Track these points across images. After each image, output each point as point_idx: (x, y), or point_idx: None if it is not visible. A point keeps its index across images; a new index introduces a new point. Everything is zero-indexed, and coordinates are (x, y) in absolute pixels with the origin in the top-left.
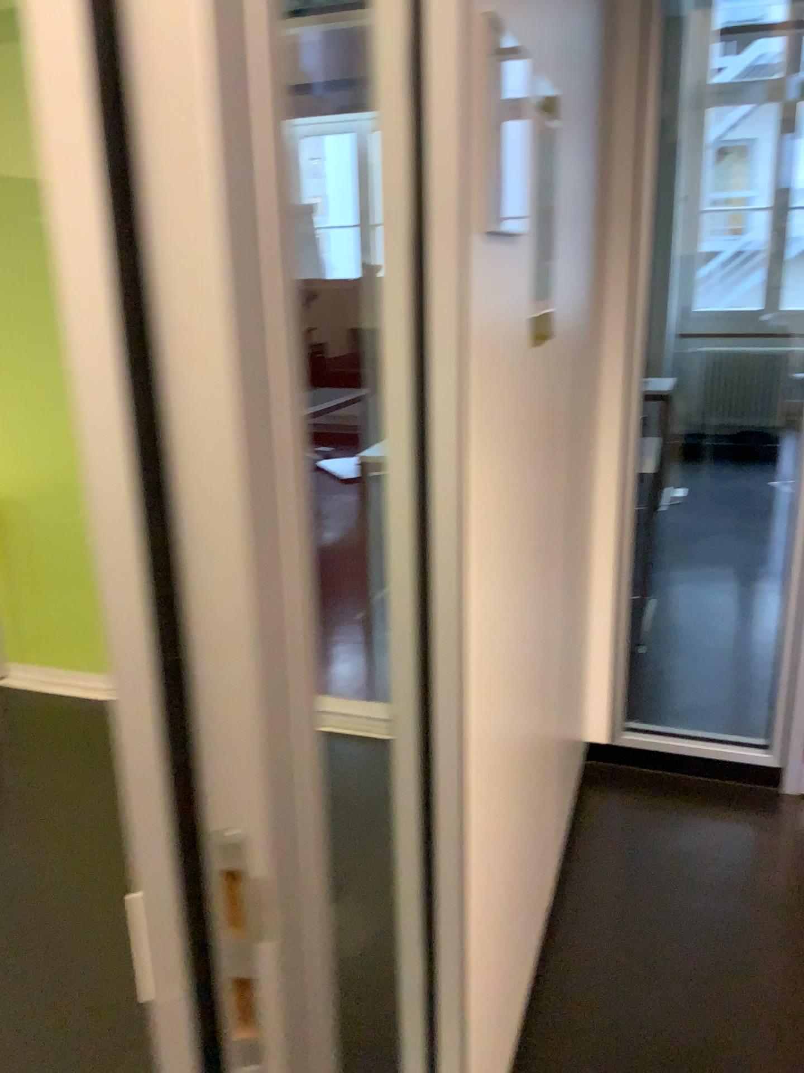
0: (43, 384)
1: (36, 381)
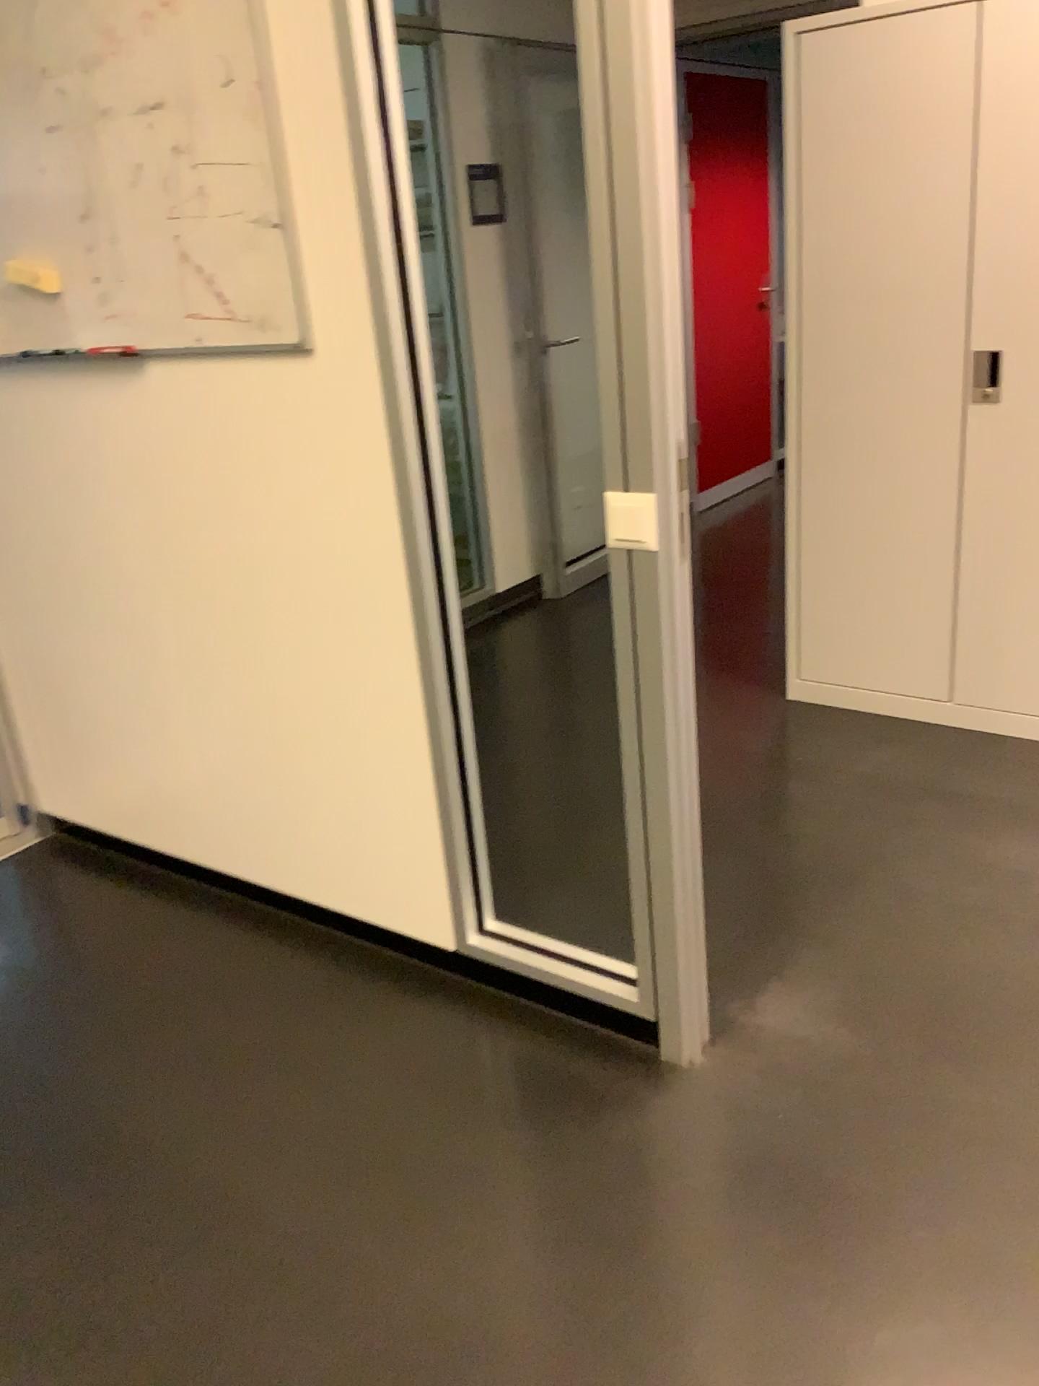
0: None
1: None
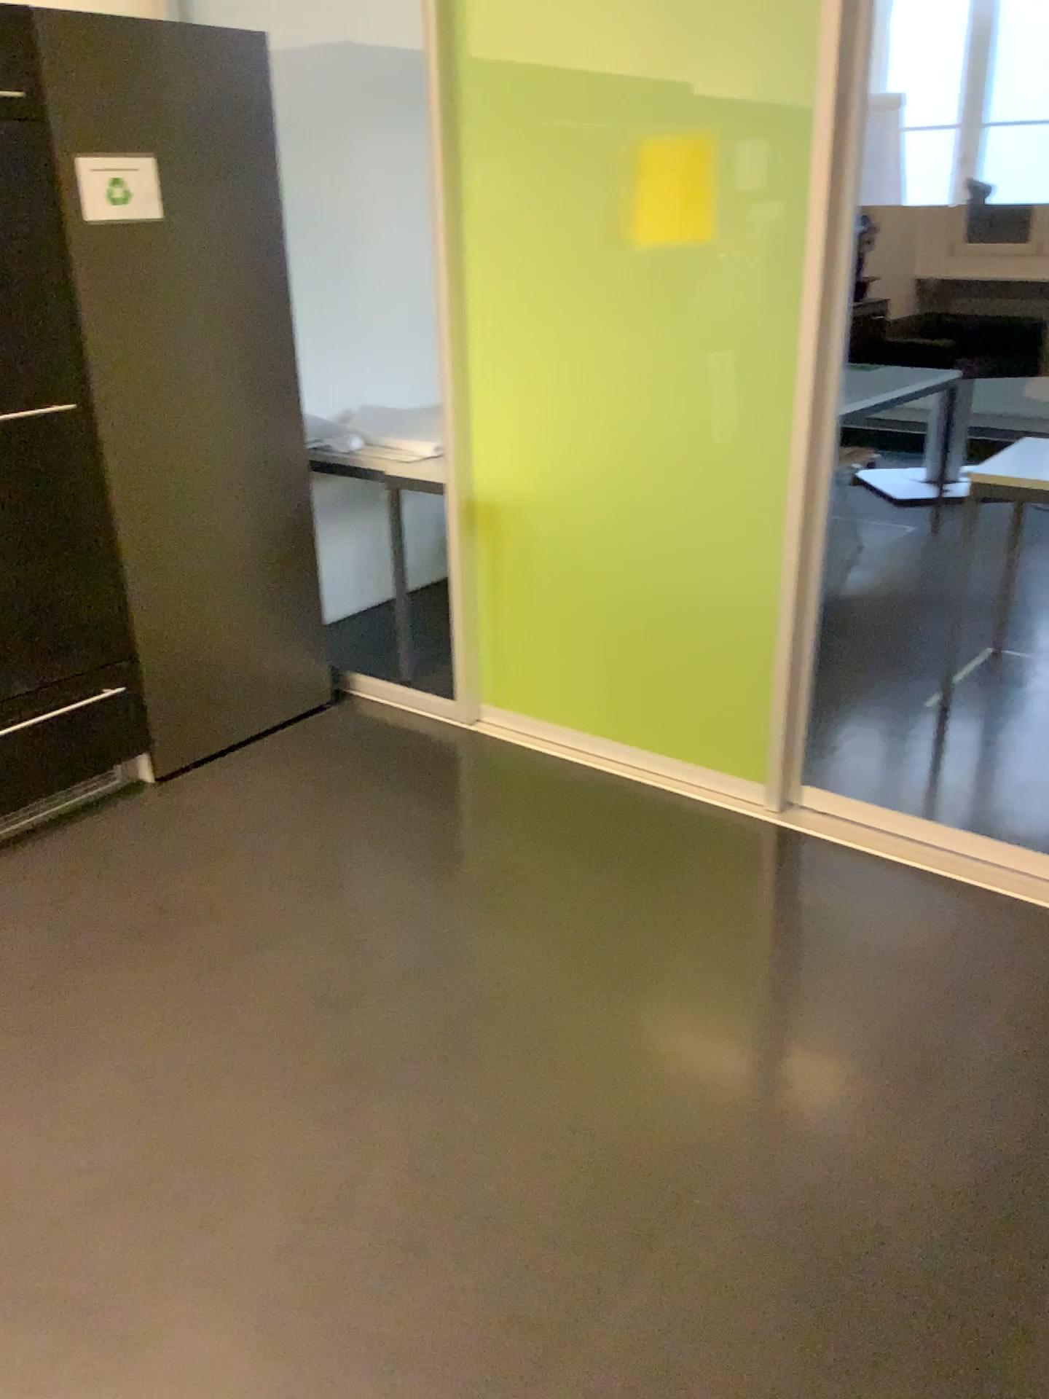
0: (571, 353)
1: (562, 348)
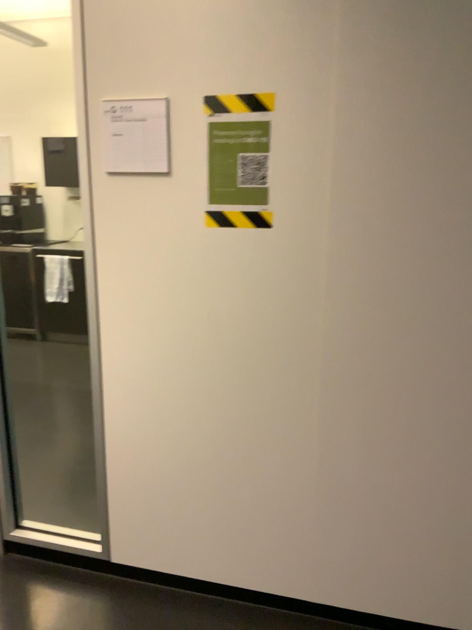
0: None
1: None
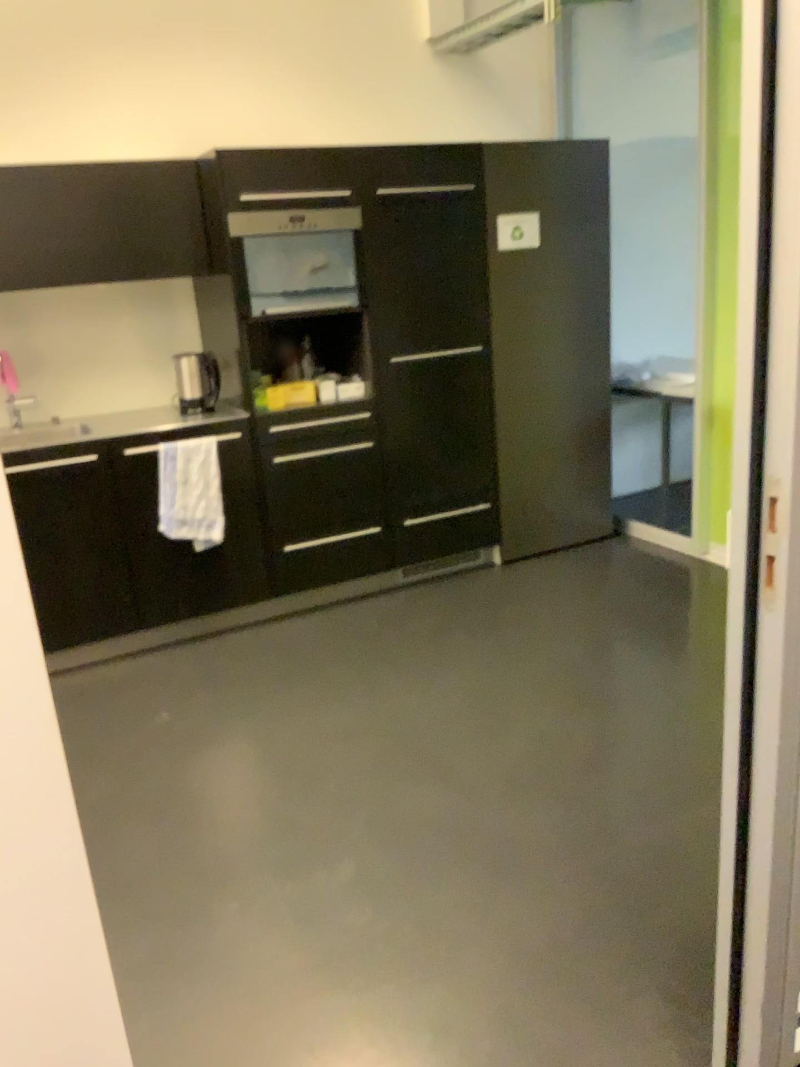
0: None
1: None
